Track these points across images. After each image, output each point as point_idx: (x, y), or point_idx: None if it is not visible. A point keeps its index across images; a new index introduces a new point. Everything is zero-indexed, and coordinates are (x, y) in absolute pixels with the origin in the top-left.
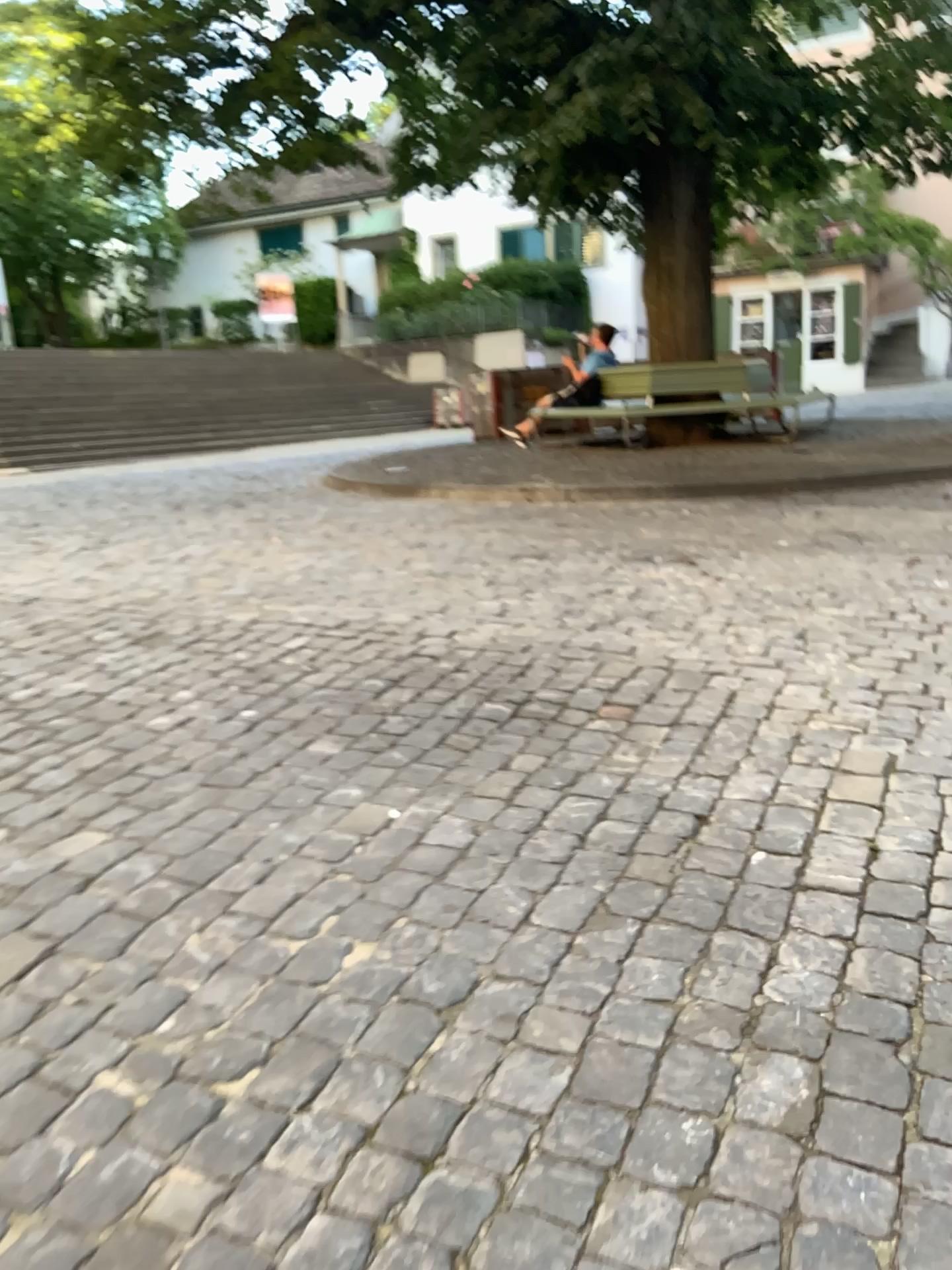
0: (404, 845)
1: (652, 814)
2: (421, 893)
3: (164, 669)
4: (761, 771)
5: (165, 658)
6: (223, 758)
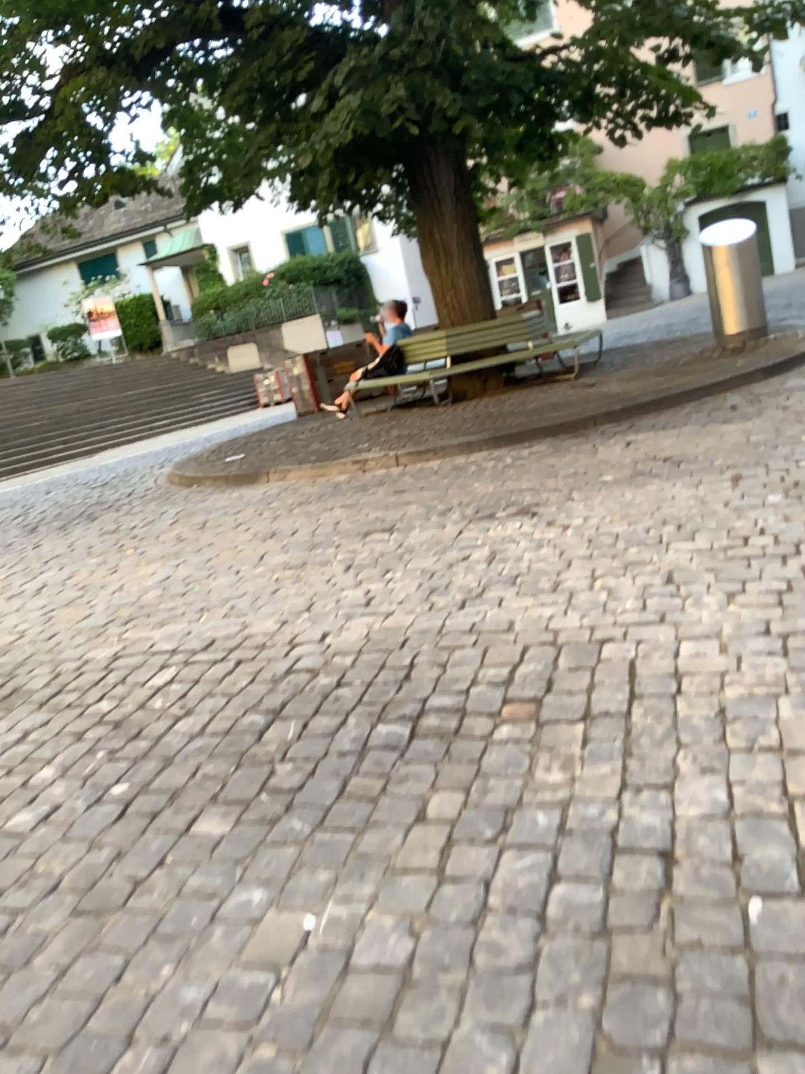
0: (331, 979)
1: (610, 864)
2: (369, 1071)
3: (25, 741)
4: (706, 771)
5: (25, 726)
6: (97, 866)
